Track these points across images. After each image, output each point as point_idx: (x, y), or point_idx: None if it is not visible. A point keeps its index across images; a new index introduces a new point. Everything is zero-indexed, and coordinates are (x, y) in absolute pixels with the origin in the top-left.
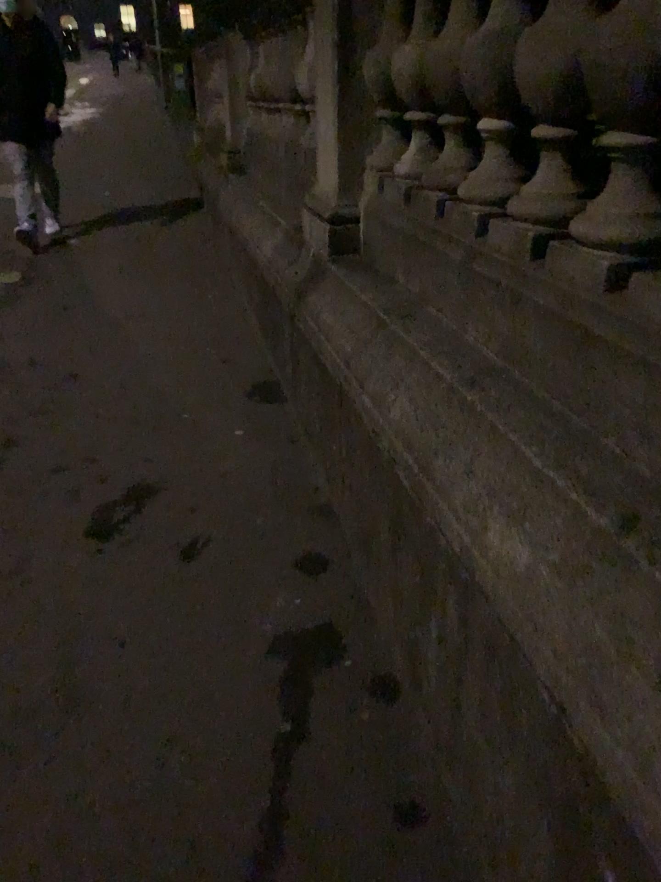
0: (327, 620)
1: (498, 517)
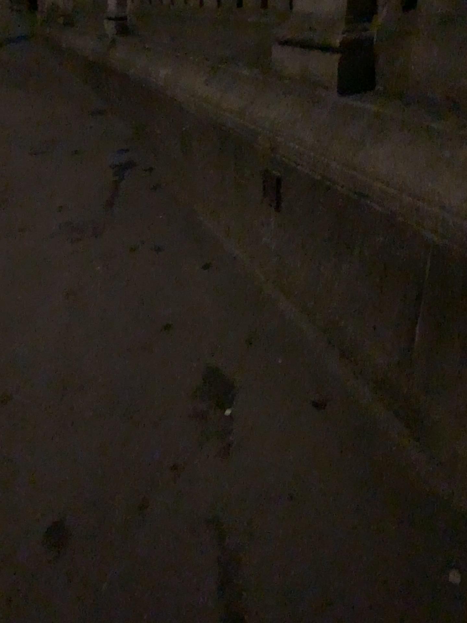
0: (128, 157)
1: (162, 67)
